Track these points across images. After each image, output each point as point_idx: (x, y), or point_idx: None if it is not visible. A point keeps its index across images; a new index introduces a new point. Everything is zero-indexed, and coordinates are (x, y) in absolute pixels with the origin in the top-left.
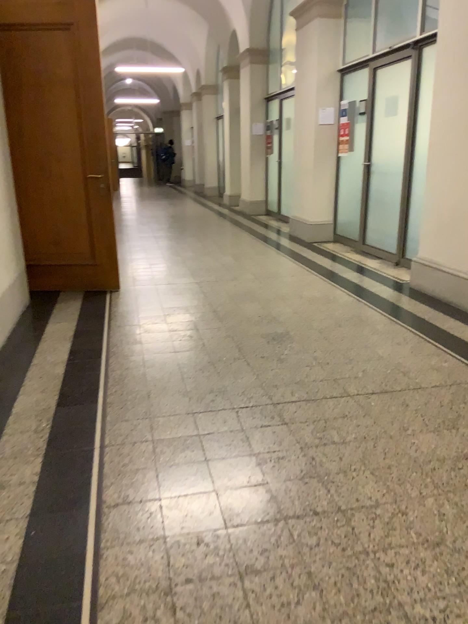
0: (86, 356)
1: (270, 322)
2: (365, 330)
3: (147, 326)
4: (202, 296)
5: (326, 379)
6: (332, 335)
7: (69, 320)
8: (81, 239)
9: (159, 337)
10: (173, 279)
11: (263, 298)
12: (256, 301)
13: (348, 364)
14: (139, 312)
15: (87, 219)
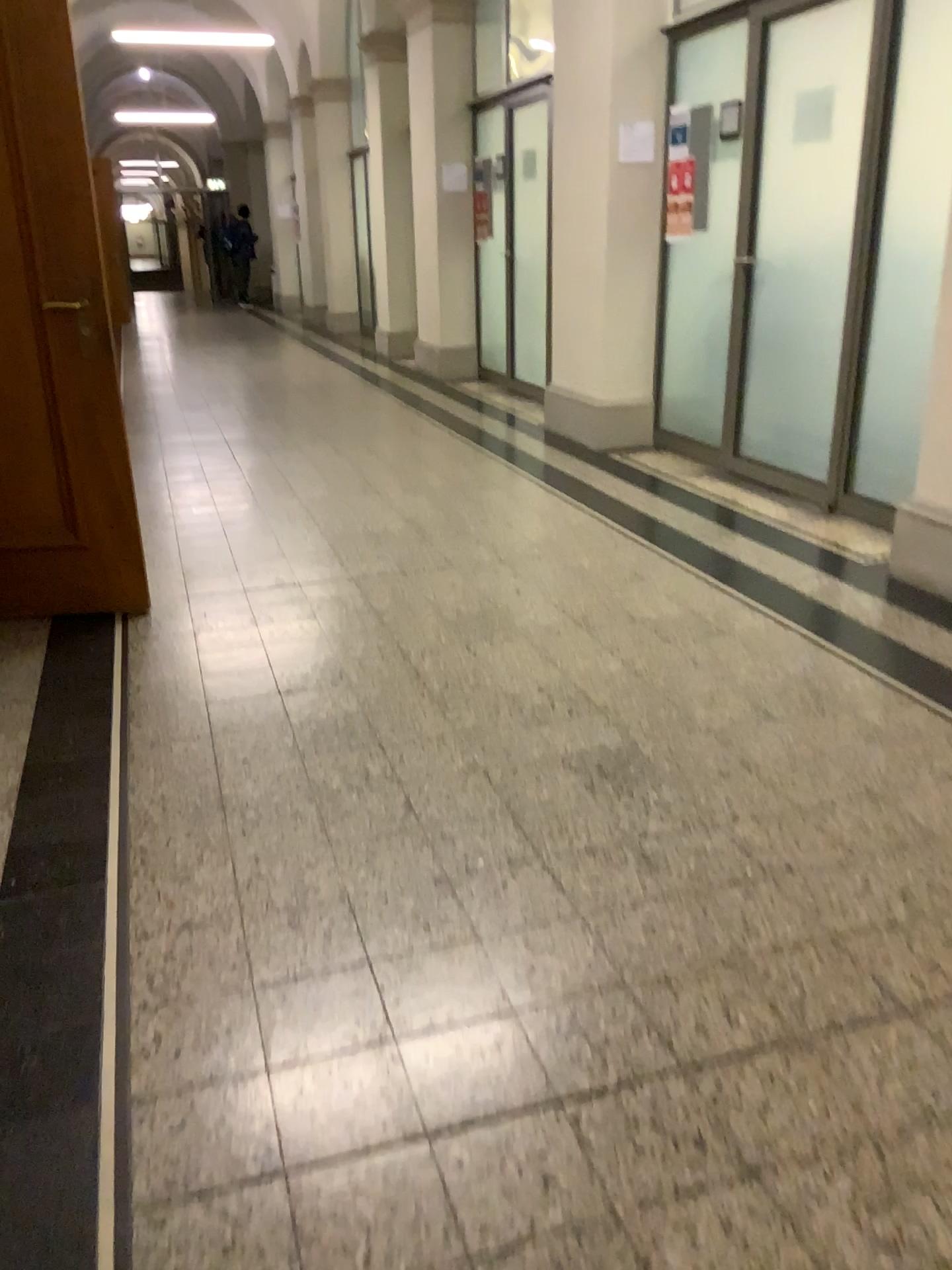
0: (52, 880)
1: (575, 714)
2: (839, 732)
3: (231, 747)
4: (372, 627)
5: (803, 942)
6: (757, 755)
7: (1, 730)
8: (32, 481)
9: (270, 787)
10: (288, 574)
11: (536, 630)
12: (519, 641)
13: (846, 872)
14: (204, 694)
15: (45, 426)
